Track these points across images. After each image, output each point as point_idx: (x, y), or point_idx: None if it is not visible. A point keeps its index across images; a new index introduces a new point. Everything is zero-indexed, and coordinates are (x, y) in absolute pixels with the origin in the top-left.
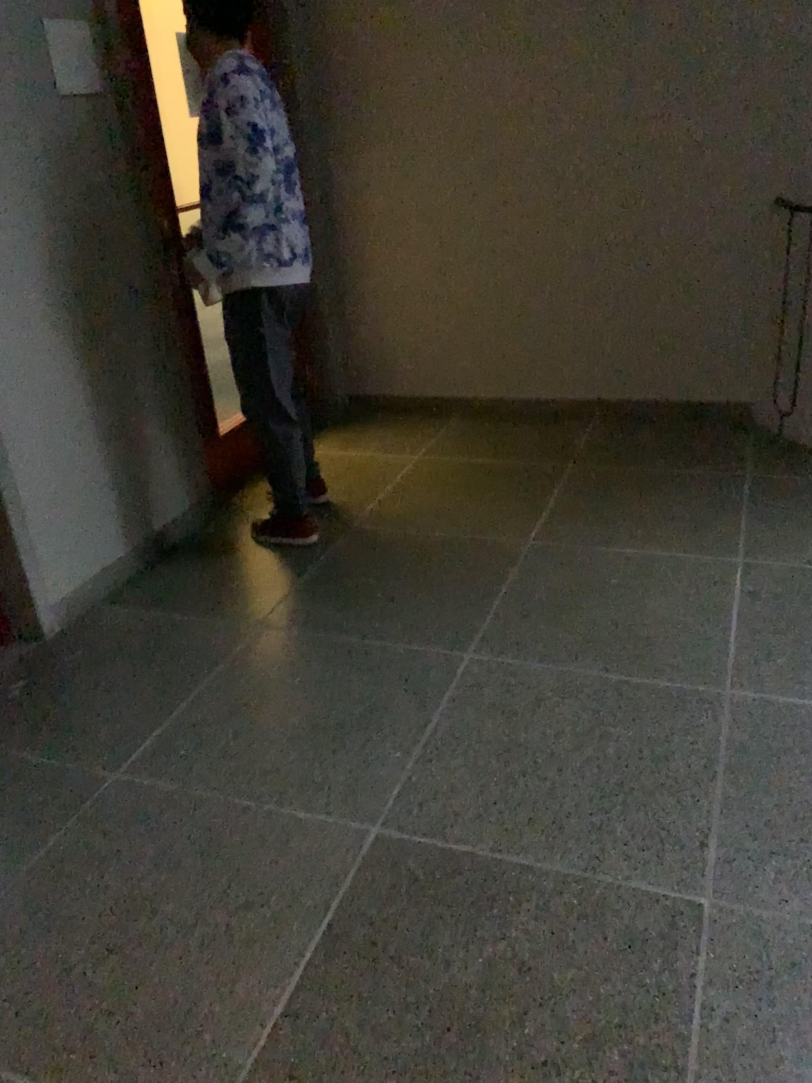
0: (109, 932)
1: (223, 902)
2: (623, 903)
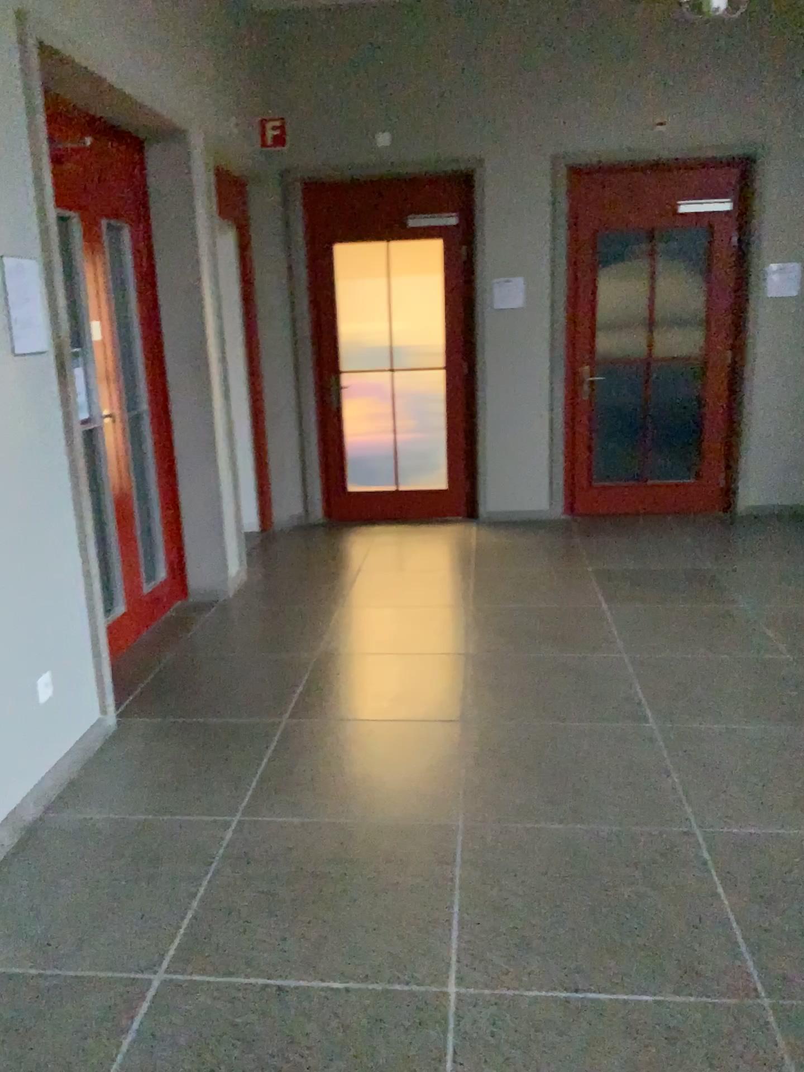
0: (631, 549)
1: (657, 557)
2: (725, 595)
